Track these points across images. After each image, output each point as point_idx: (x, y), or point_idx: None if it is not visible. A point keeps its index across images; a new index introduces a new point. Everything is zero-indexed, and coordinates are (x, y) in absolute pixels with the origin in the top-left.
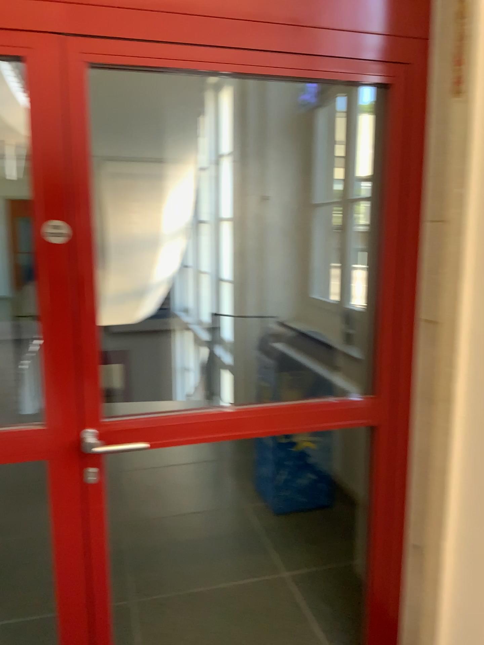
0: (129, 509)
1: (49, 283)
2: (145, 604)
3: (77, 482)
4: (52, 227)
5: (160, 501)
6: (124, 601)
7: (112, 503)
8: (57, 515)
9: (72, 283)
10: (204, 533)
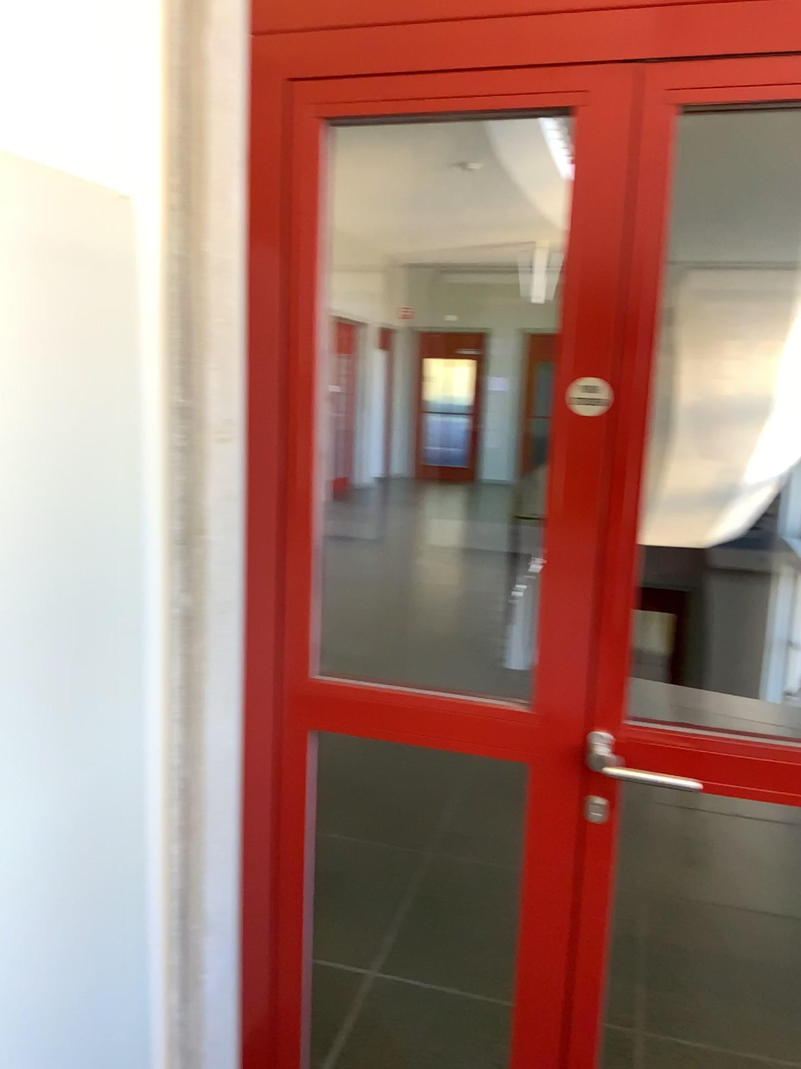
0: (656, 872)
1: (568, 480)
2: (663, 1048)
3: (574, 816)
4: (584, 387)
5: (712, 873)
6: (627, 1028)
7: (628, 852)
8: (536, 860)
9: (606, 483)
10: (790, 959)
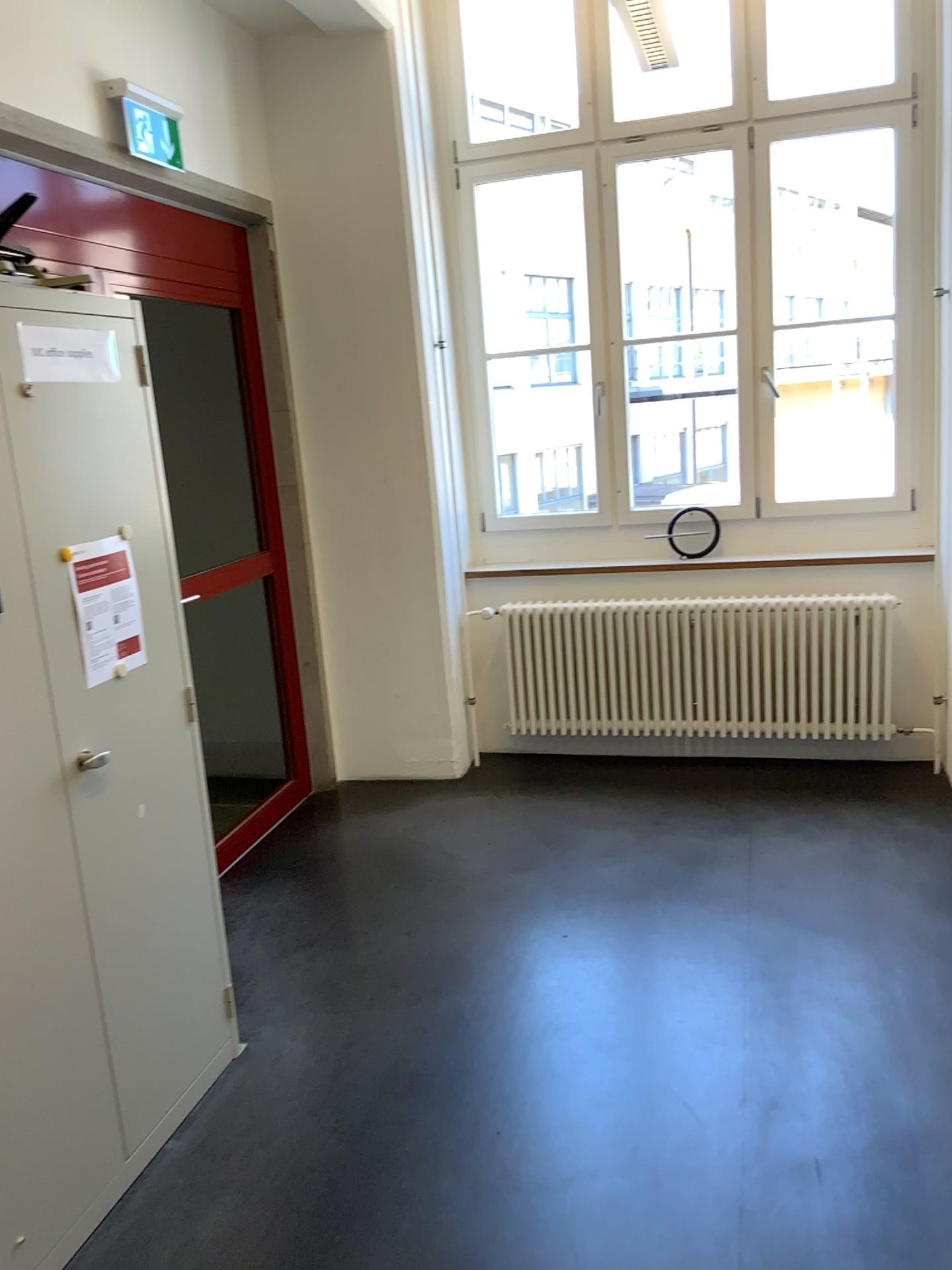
0: None
1: None
2: None
3: None
4: None
5: None
6: None
7: None
8: None
9: None
10: None
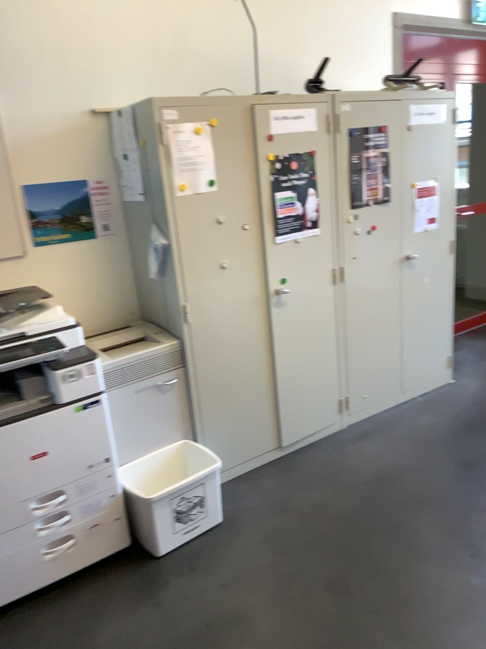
0: None
1: None
2: None
3: None
4: None
5: None
6: None
7: None
8: None
9: None
10: None
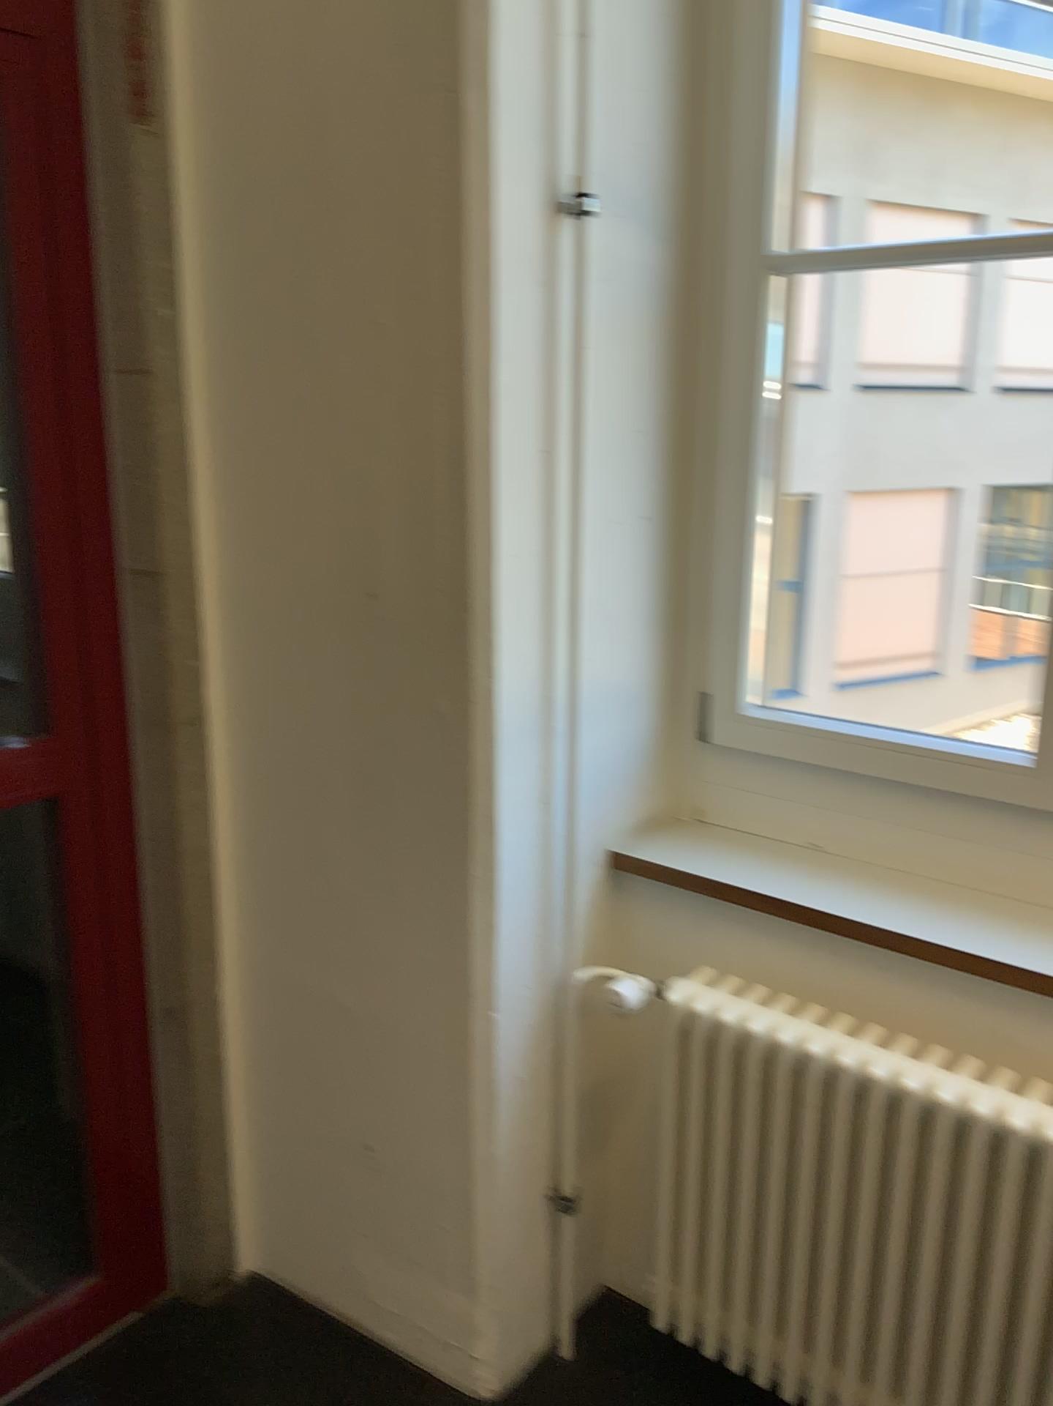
0: None
1: None
2: None
3: None
4: None
5: None
6: None
7: None
8: None
9: None
10: None
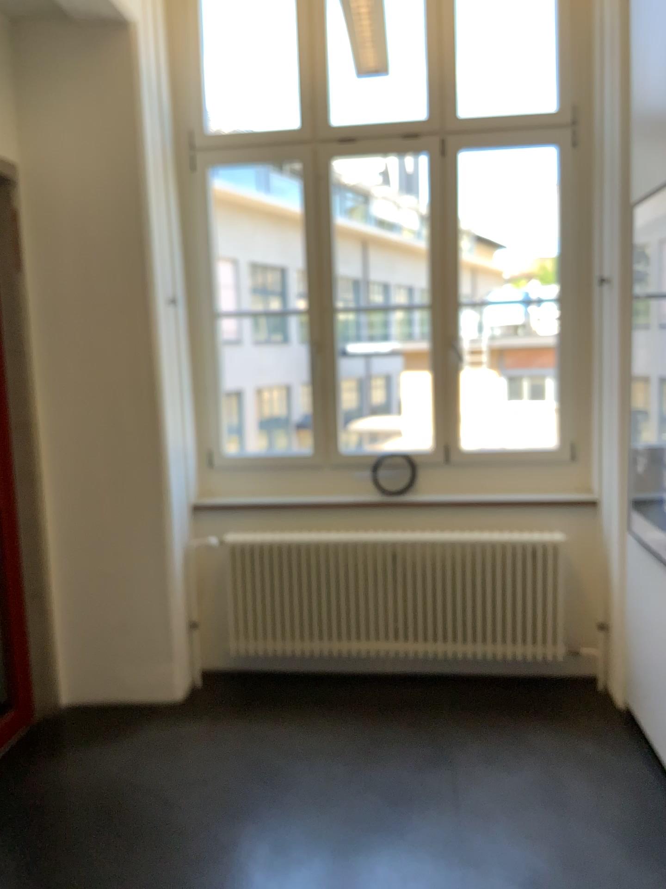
0: None
1: None
2: None
3: None
4: None
5: None
6: None
7: None
8: None
9: None
10: None
